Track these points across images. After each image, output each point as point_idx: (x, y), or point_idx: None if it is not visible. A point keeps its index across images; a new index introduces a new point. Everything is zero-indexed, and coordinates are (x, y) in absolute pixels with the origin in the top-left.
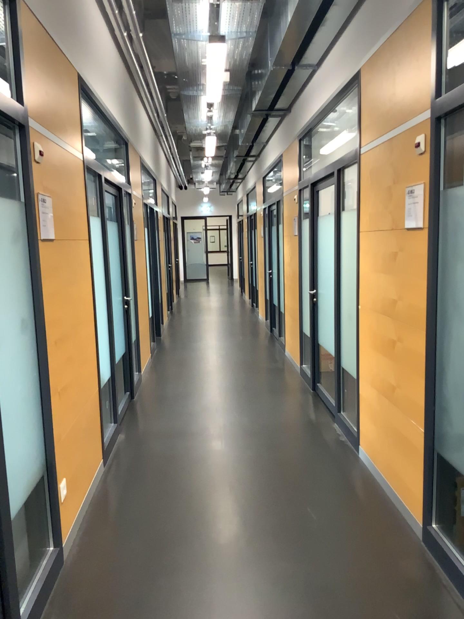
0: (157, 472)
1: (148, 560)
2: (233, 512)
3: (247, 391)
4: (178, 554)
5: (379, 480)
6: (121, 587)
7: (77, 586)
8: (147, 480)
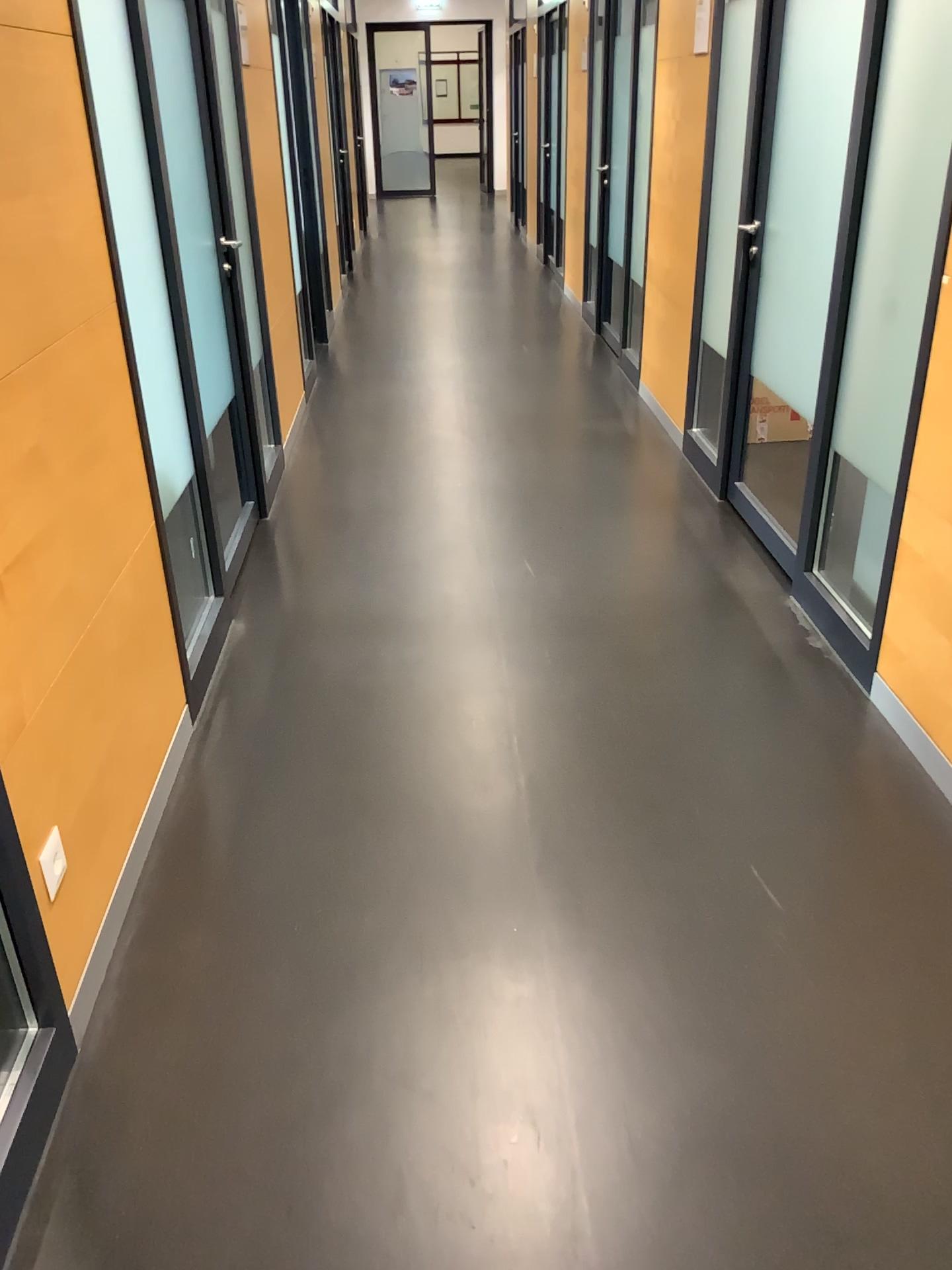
0: (334, 740)
1: (319, 1048)
2: (548, 878)
3: (554, 494)
4: (402, 1031)
5: (944, 785)
6: (243, 1146)
7: (116, 1142)
8: (308, 768)
